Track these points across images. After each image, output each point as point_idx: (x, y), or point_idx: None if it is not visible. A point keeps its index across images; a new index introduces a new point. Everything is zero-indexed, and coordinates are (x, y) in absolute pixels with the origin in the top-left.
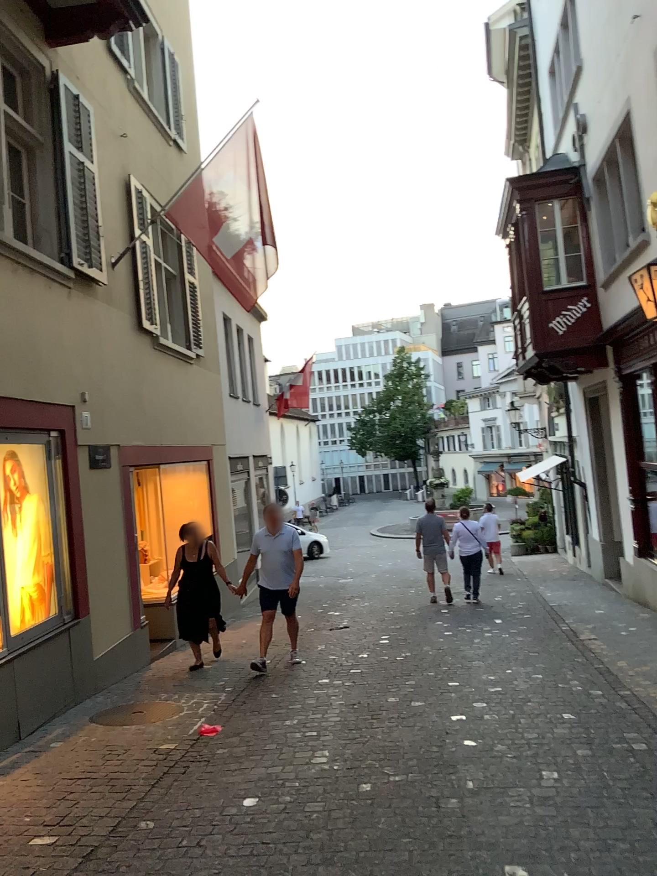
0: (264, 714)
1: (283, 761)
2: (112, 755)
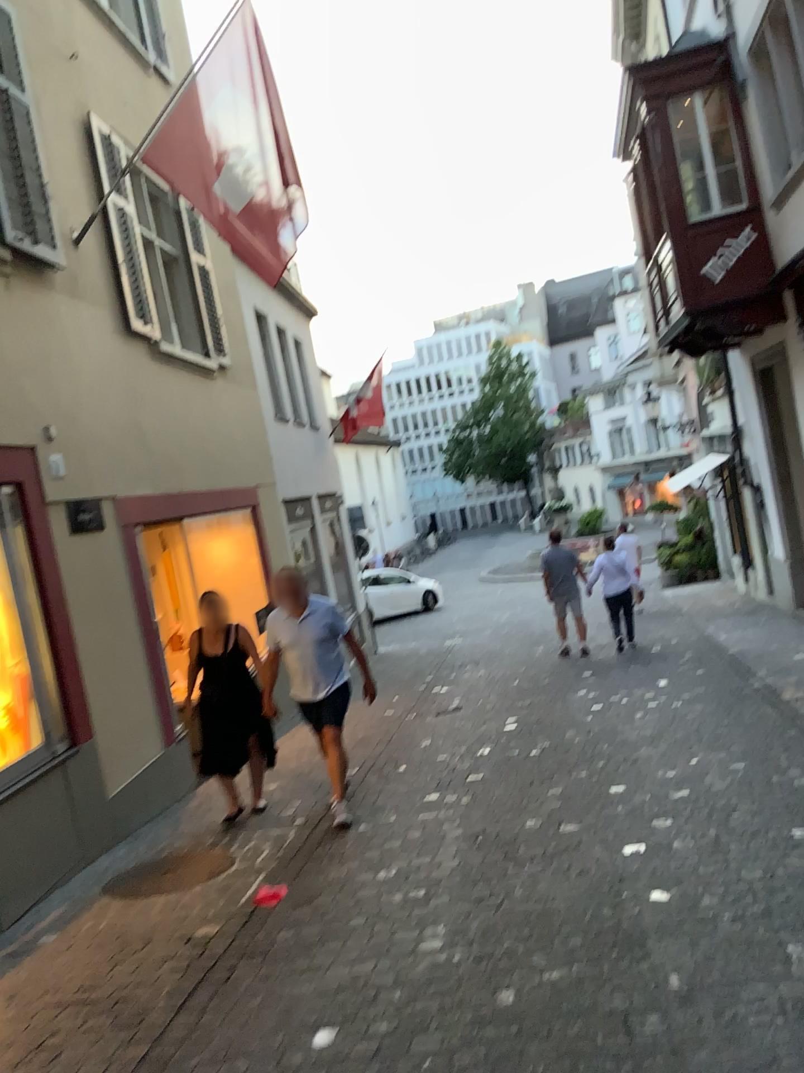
0: (346, 869)
1: (374, 958)
2: (121, 960)
